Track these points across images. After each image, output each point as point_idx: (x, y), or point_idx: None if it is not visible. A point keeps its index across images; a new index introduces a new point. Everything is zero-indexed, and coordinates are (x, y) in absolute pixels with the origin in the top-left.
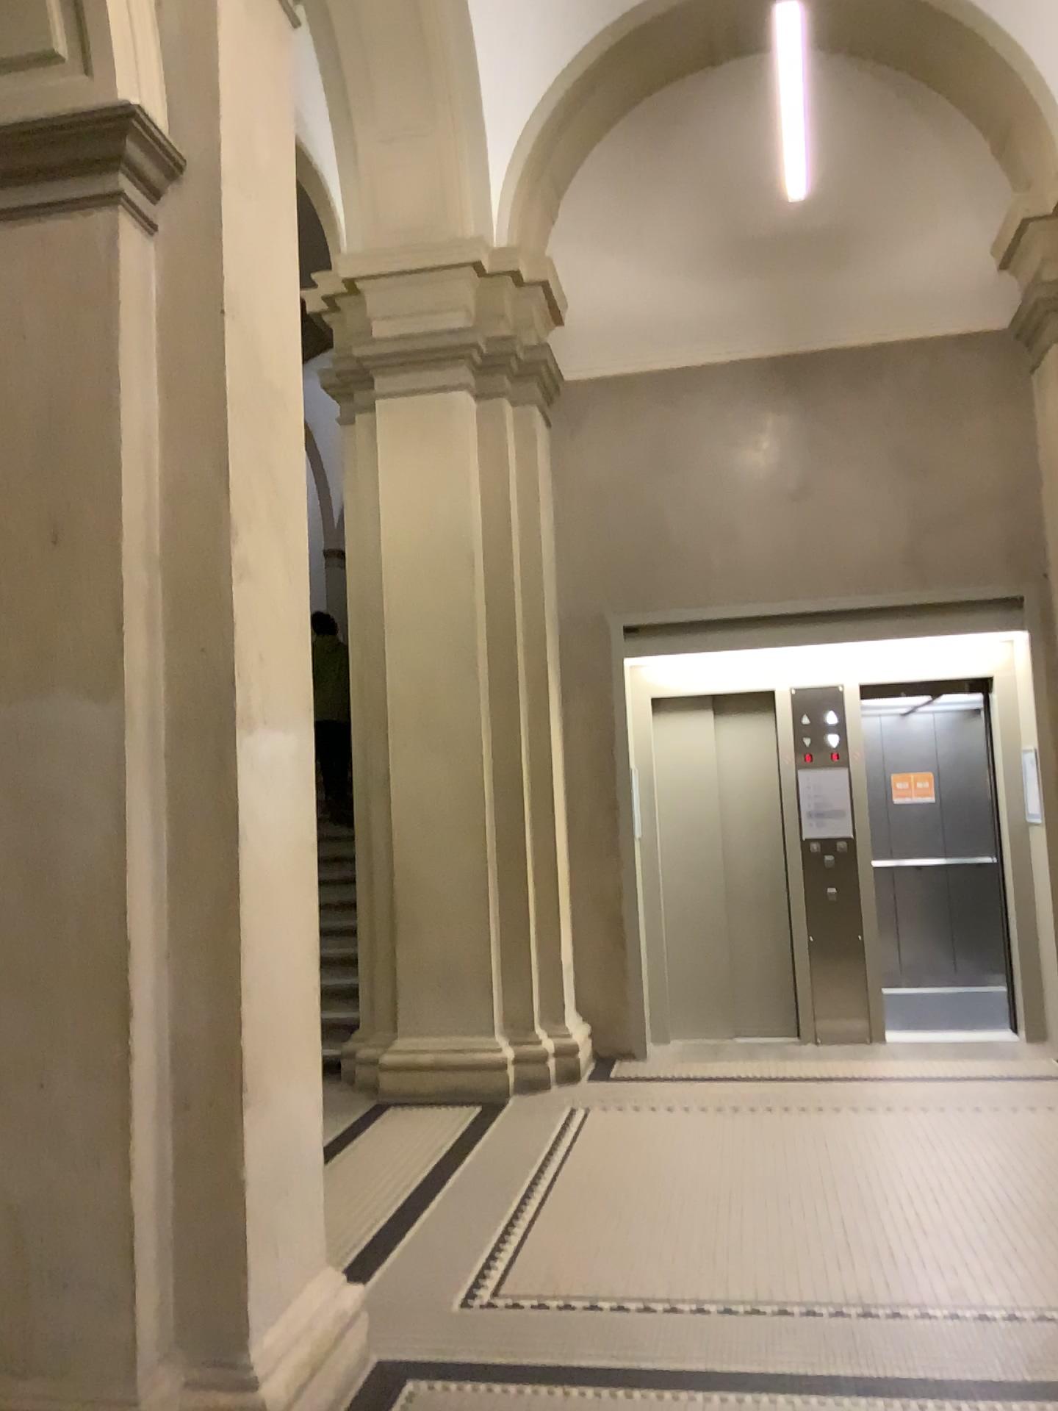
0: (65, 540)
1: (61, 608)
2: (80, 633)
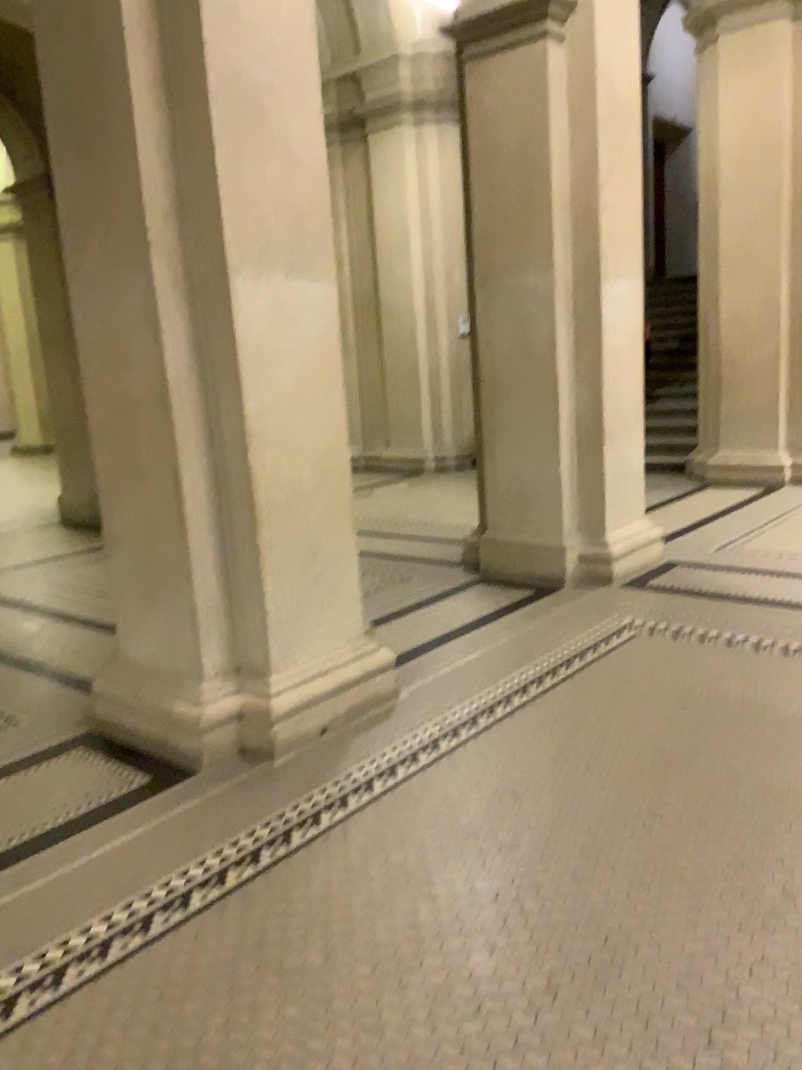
0: (527, 201)
1: (527, 231)
2: (535, 242)
